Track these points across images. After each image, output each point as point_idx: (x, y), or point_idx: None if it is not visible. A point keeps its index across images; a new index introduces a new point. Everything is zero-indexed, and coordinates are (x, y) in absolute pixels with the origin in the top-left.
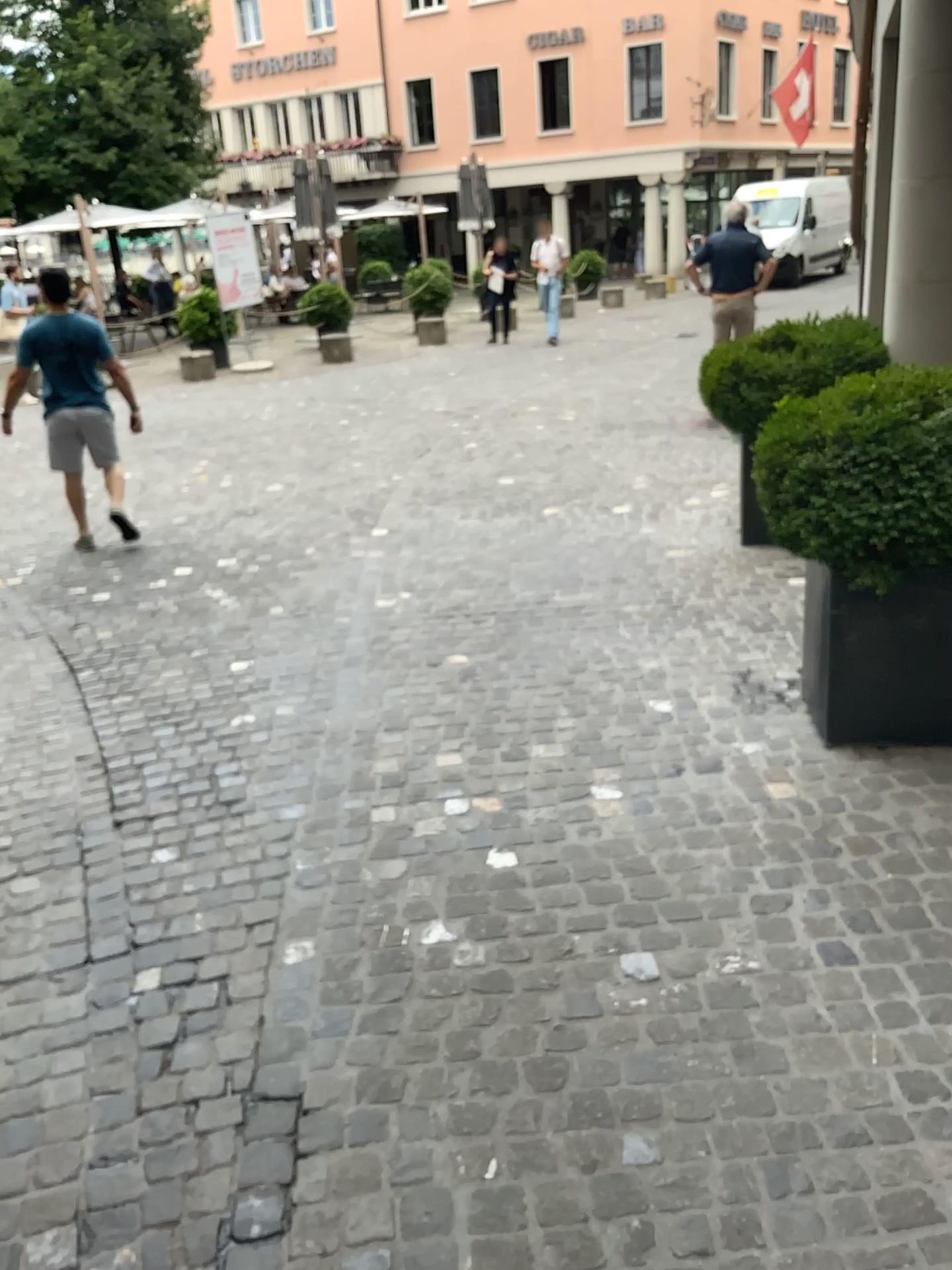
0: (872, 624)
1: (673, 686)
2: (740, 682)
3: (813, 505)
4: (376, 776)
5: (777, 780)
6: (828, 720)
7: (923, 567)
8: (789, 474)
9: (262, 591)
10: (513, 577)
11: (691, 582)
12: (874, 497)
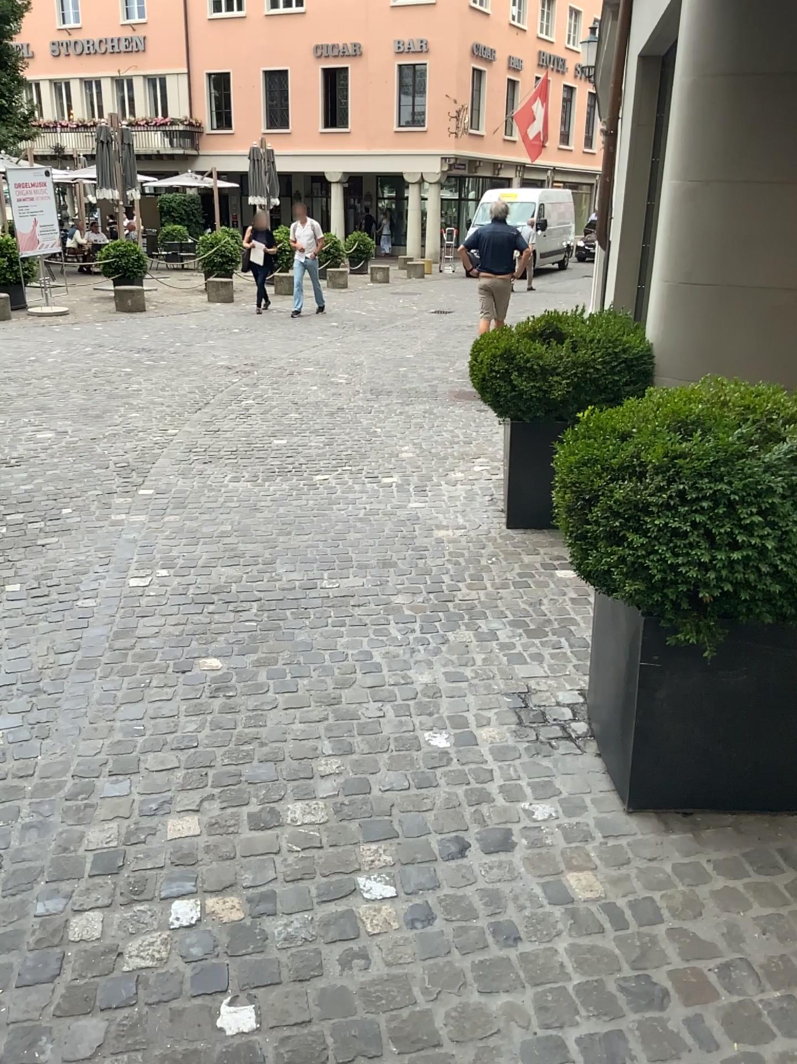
0: (690, 682)
1: (449, 713)
2: (521, 708)
3: (630, 542)
4: (88, 852)
5: (579, 866)
6: (632, 784)
7: (755, 623)
8: (601, 501)
9: (2, 564)
10: (278, 557)
11: (462, 571)
12: (704, 539)
